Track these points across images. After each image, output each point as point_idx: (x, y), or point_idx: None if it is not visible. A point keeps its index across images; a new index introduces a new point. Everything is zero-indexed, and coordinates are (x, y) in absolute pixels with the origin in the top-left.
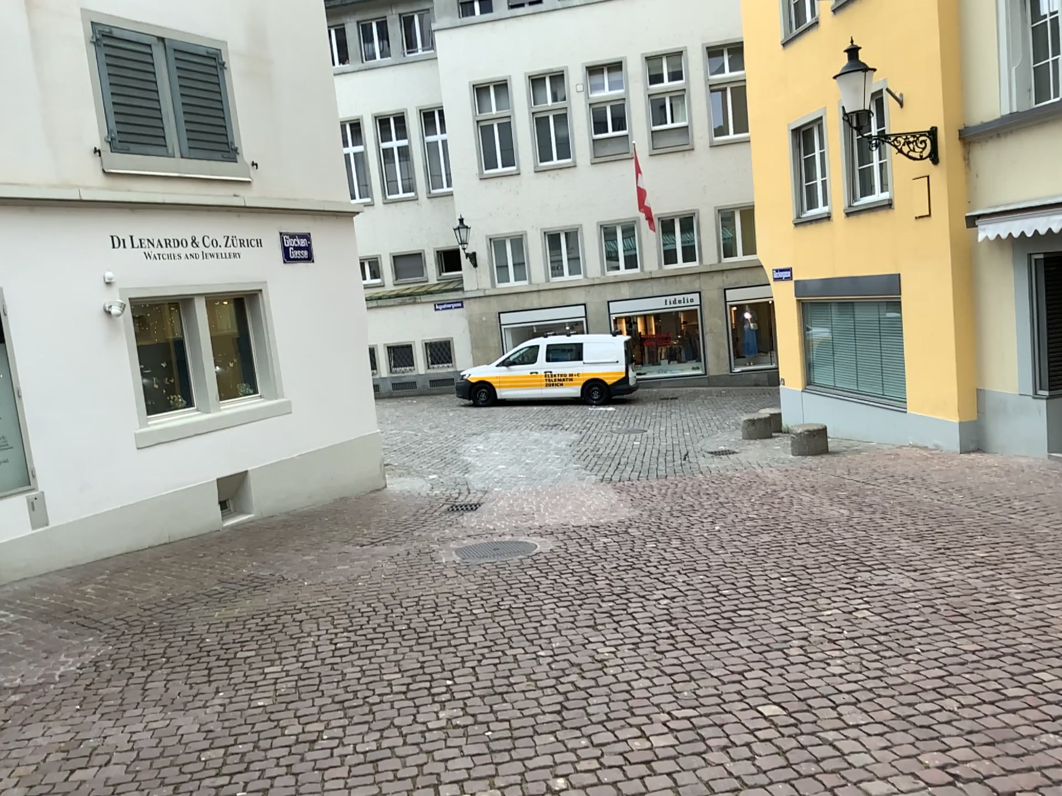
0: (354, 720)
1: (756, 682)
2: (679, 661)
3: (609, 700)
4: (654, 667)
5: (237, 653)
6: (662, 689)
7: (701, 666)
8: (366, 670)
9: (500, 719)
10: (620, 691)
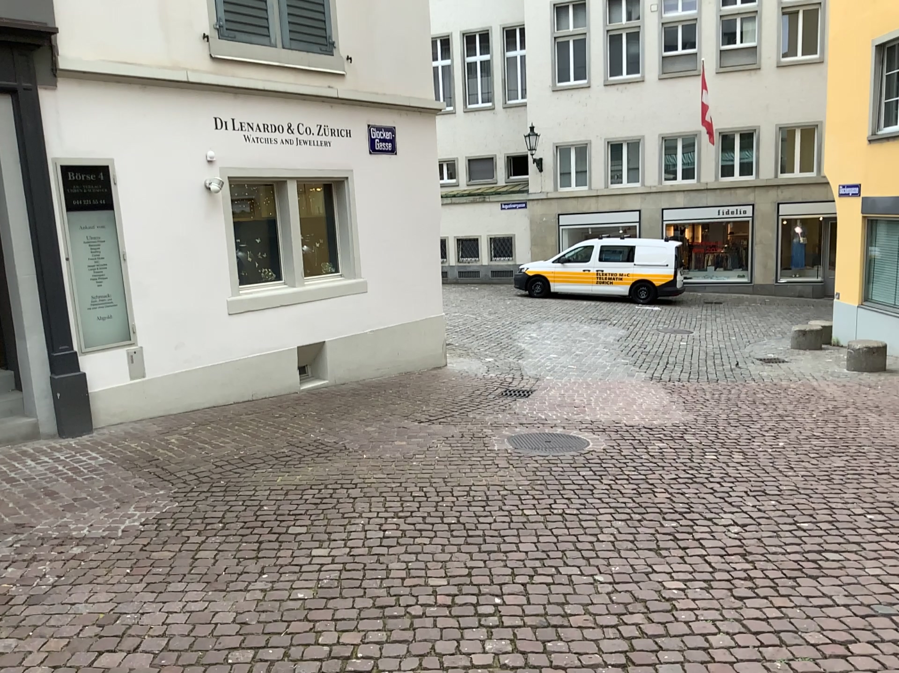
0: (392, 638)
1: (869, 666)
2: (763, 616)
3: (683, 660)
4: (734, 621)
5: (288, 529)
6: (749, 656)
7: (792, 628)
8: (412, 571)
9: (555, 667)
10: (696, 649)
